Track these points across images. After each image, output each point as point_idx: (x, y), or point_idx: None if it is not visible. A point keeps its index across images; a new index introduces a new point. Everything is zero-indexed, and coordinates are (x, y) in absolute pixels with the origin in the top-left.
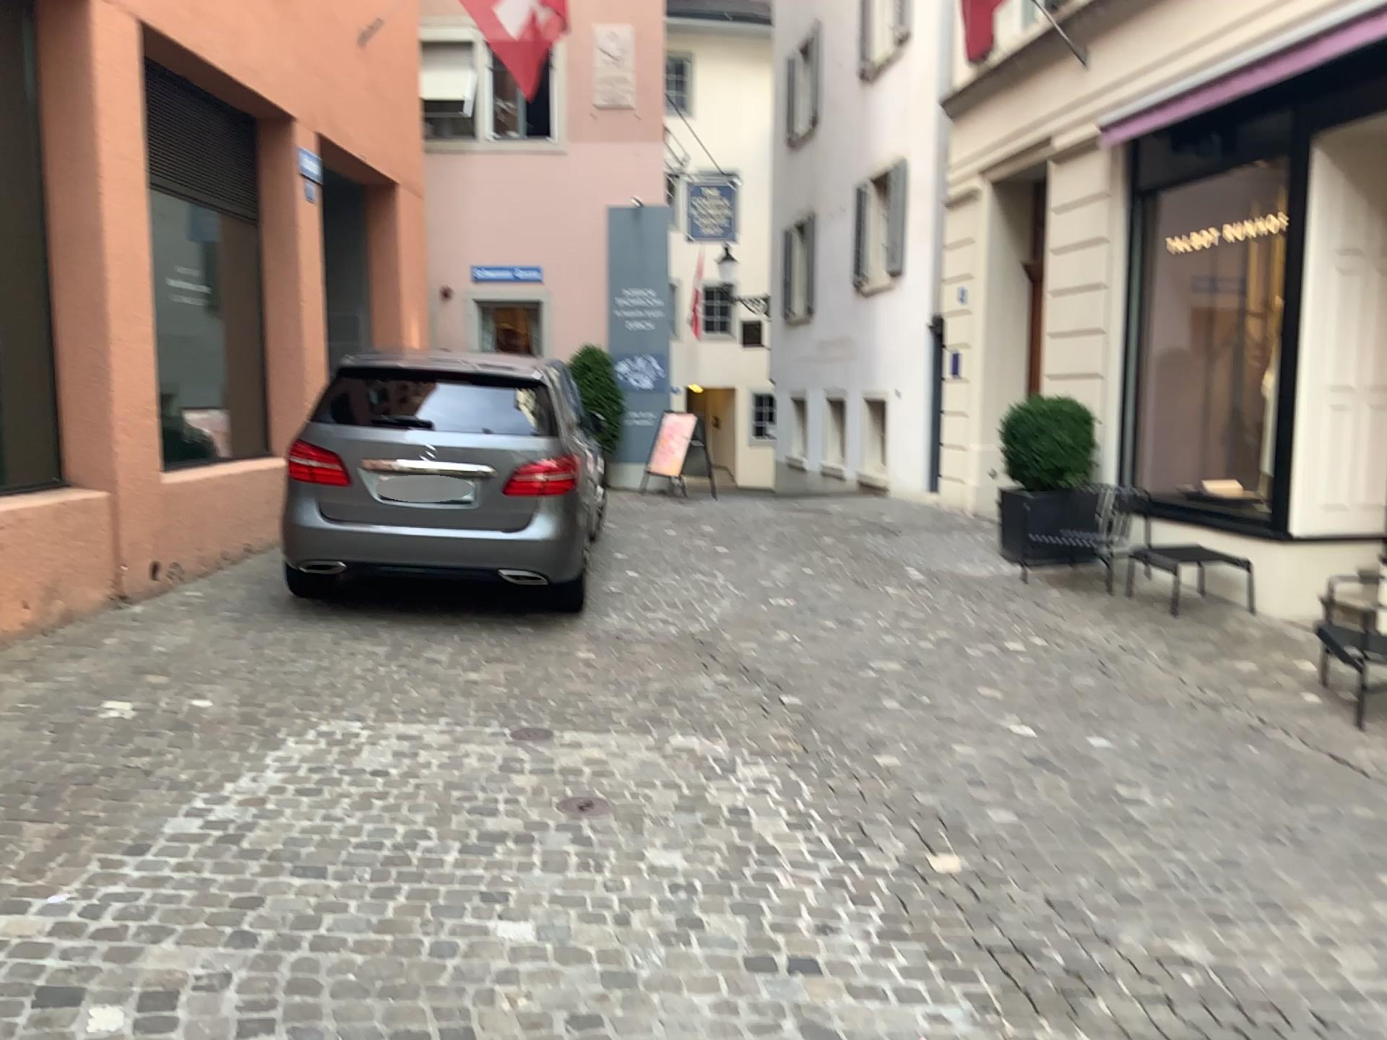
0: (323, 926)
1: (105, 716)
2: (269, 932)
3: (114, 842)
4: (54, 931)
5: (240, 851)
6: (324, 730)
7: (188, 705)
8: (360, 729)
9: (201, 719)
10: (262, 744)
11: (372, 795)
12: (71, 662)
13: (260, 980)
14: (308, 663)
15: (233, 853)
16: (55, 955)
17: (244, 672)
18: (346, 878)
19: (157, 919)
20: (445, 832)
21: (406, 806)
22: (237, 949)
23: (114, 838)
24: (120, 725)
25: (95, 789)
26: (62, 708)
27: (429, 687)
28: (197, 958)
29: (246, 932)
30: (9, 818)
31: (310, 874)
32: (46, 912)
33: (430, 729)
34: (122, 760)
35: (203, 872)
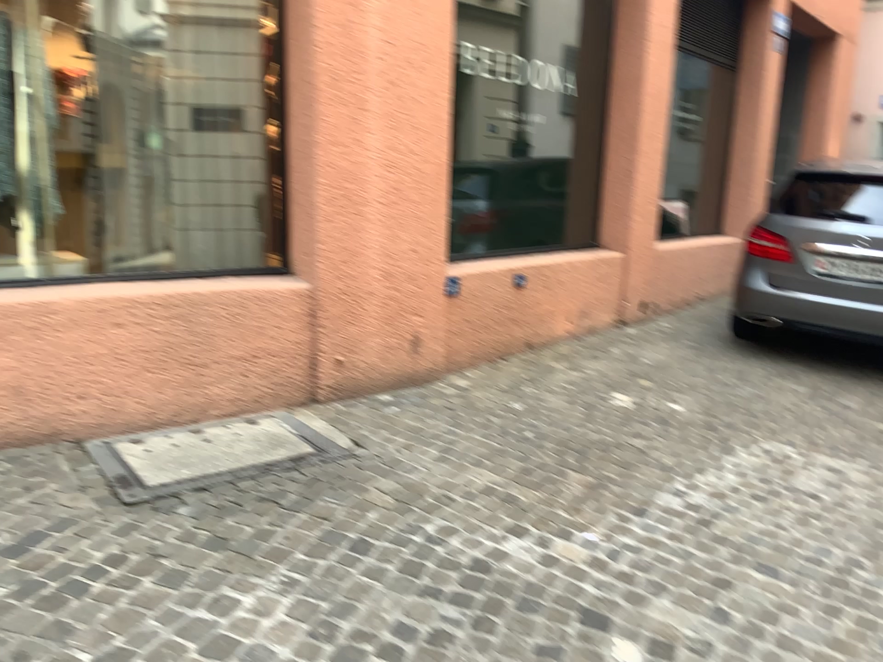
0: (783, 626)
1: (614, 403)
2: (739, 616)
3: (624, 502)
4: (589, 561)
5: (711, 535)
6: (765, 446)
7: (666, 406)
8: (793, 452)
9: (675, 419)
10: (719, 448)
11: (809, 514)
12: (593, 361)
13: (736, 659)
14: (747, 389)
15: (705, 535)
16: (591, 582)
17: (702, 388)
18: (797, 585)
19: (656, 574)
20: (878, 567)
21: (840, 531)
22: (716, 623)
23: (623, 498)
24: (623, 412)
25: (610, 457)
26: (589, 392)
27: (847, 429)
28: (687, 621)
29: (721, 610)
30: (560, 465)
31: (767, 572)
32: (584, 545)
33: (852, 465)
34: (626, 439)
35: (686, 545)
